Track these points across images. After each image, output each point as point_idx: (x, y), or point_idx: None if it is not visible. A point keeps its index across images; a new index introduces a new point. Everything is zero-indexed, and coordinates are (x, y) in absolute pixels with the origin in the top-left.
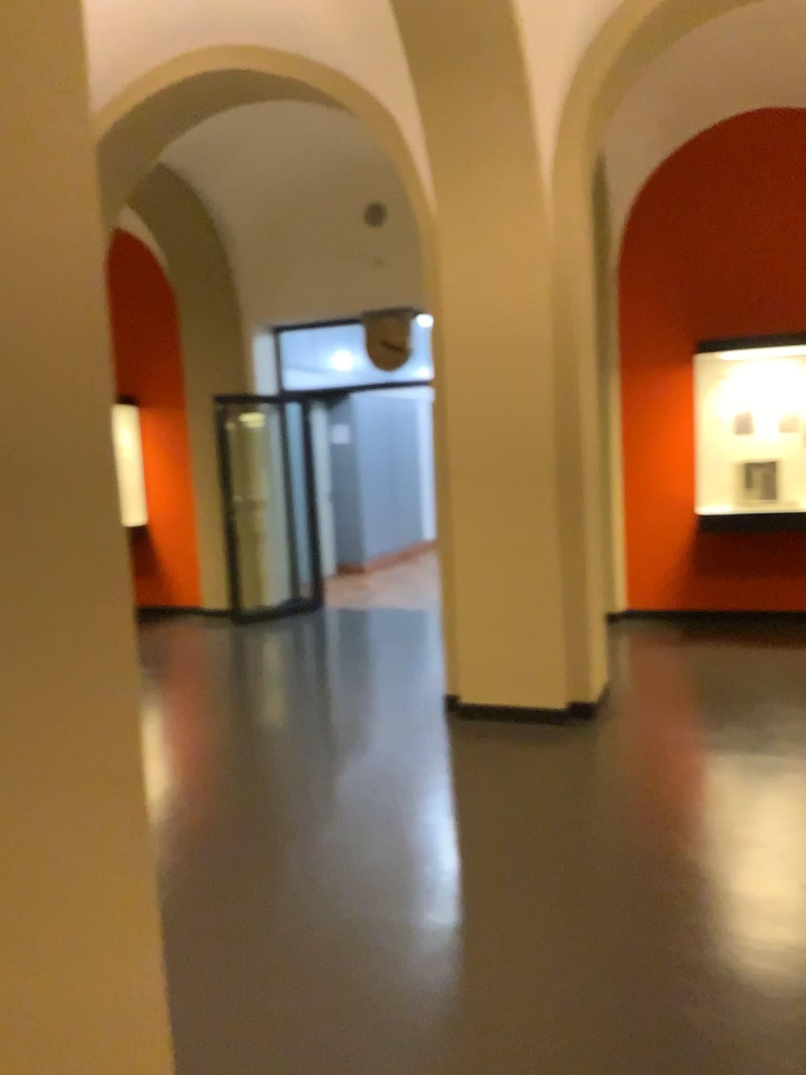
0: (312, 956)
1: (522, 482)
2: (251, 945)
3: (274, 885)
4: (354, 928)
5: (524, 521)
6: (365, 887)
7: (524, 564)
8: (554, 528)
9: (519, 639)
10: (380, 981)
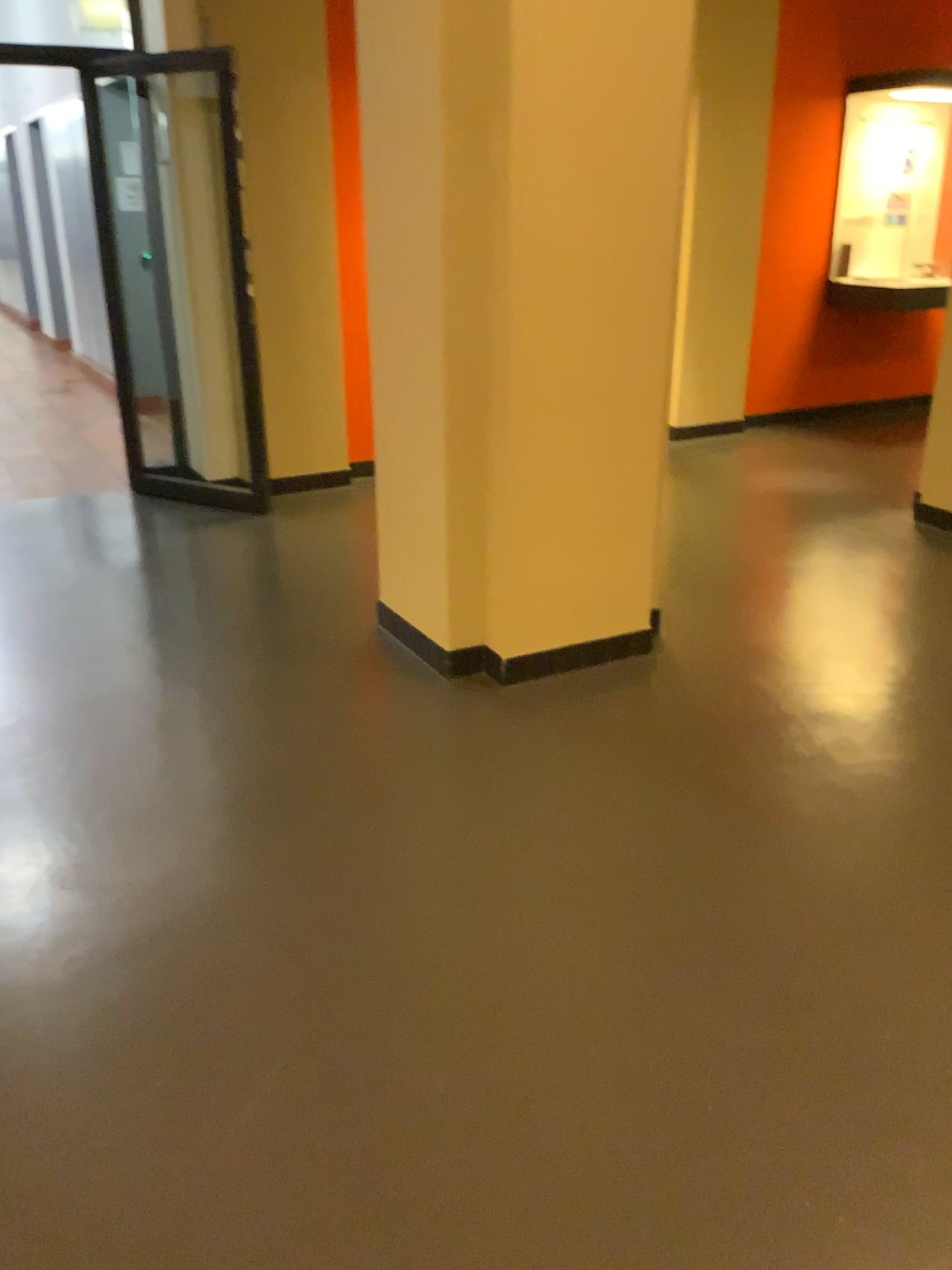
0: None
1: (619, 248)
2: None
3: None
4: None
5: (614, 323)
6: None
7: (608, 400)
8: (657, 334)
9: (594, 532)
10: None
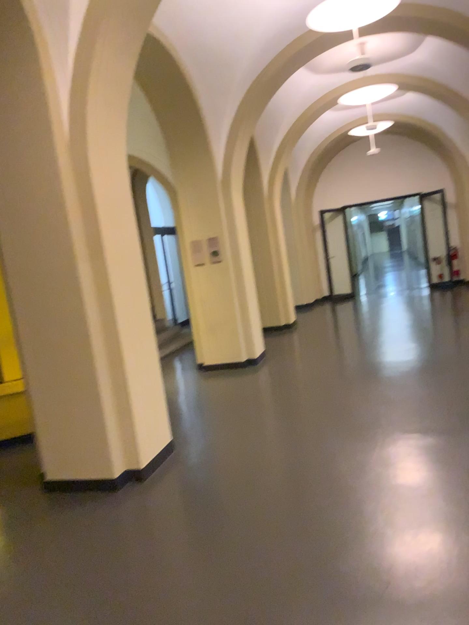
0: (323, 455)
1: None
2: (326, 443)
3: (379, 435)
4: (346, 457)
5: None
6: (386, 452)
7: None
8: None
9: None
10: (310, 471)
